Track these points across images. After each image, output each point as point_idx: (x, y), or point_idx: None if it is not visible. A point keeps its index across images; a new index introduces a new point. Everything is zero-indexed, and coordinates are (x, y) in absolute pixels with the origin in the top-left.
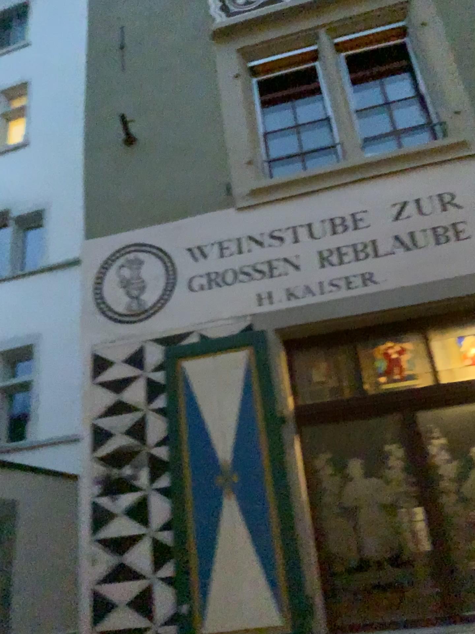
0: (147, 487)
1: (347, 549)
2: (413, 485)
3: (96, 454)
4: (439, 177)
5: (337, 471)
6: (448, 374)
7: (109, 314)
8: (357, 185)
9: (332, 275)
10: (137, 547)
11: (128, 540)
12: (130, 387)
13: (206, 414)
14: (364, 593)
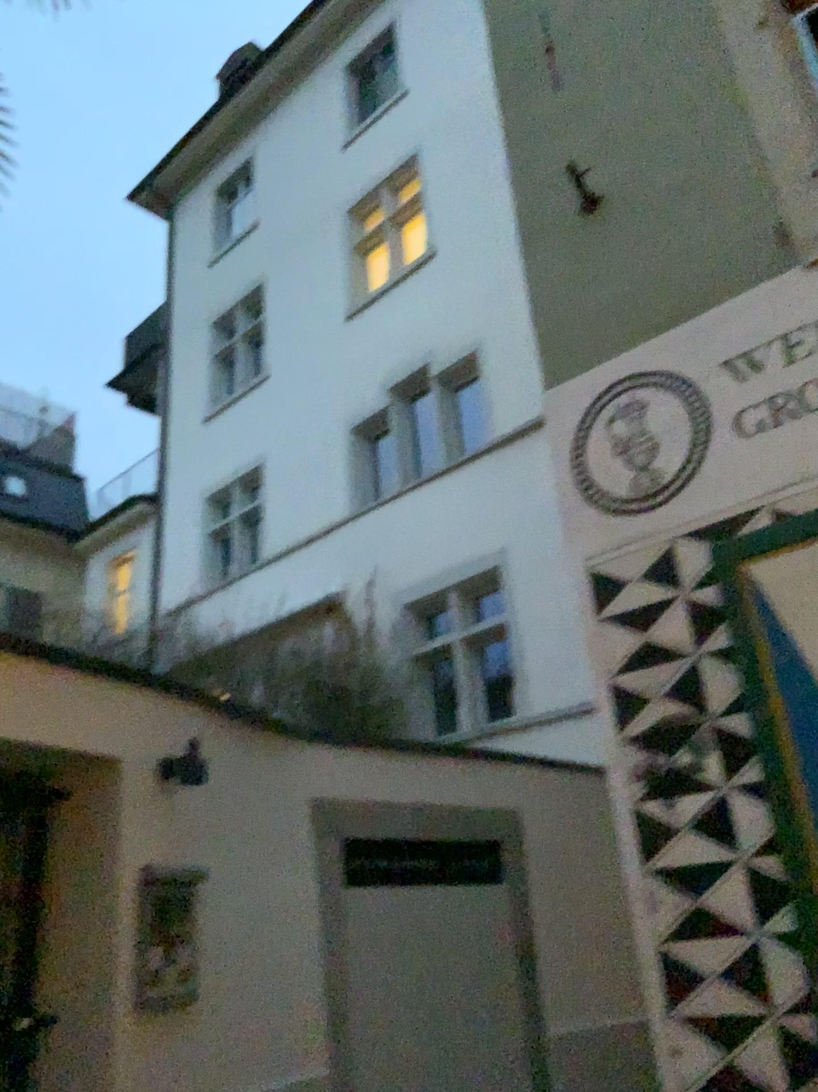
0: (722, 783)
1: None
2: None
3: (626, 732)
4: None
5: None
6: None
7: (606, 503)
8: None
9: None
10: (723, 882)
11: (705, 871)
12: (664, 619)
13: (808, 650)
14: None
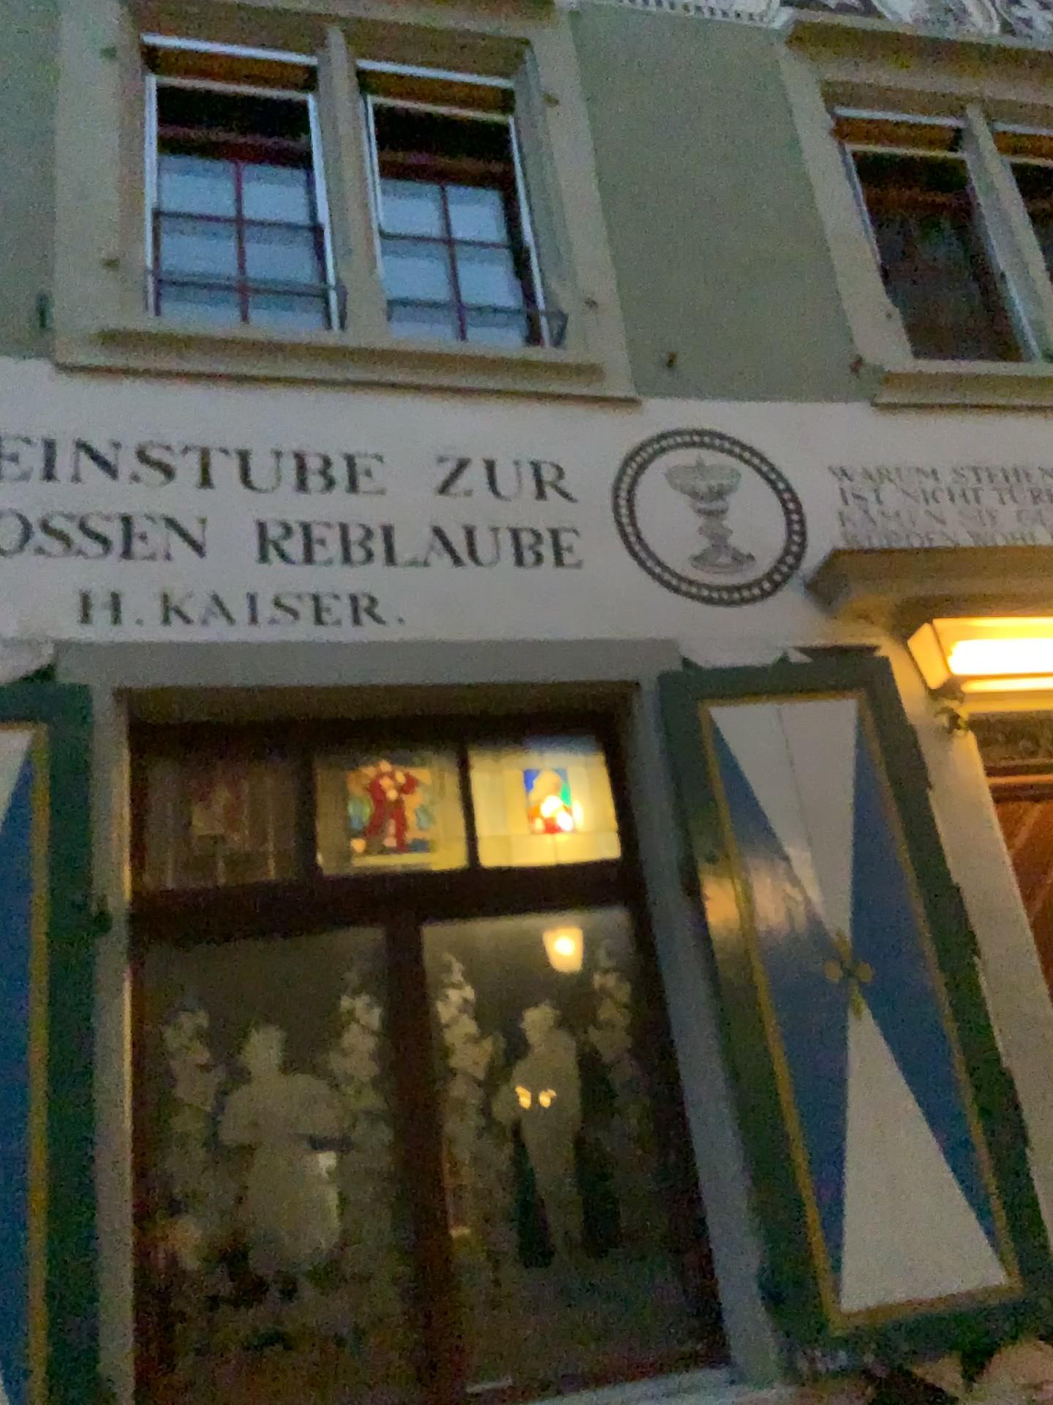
0: None
1: (216, 1250)
2: (393, 1095)
3: None
4: (542, 424)
5: (220, 1057)
6: (498, 849)
7: None
8: (369, 395)
9: (282, 583)
10: None
11: None
12: None
13: None
14: (244, 1357)
